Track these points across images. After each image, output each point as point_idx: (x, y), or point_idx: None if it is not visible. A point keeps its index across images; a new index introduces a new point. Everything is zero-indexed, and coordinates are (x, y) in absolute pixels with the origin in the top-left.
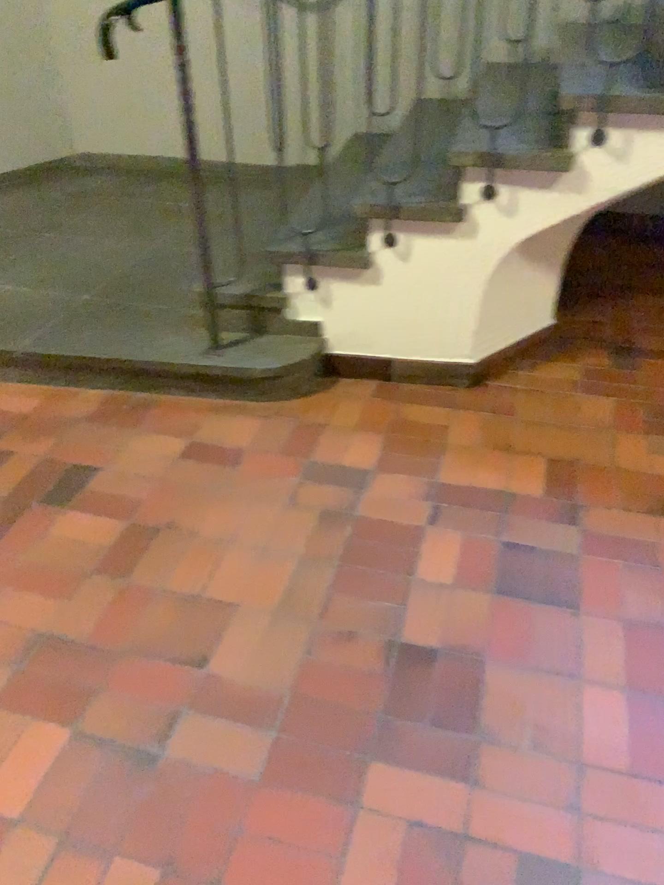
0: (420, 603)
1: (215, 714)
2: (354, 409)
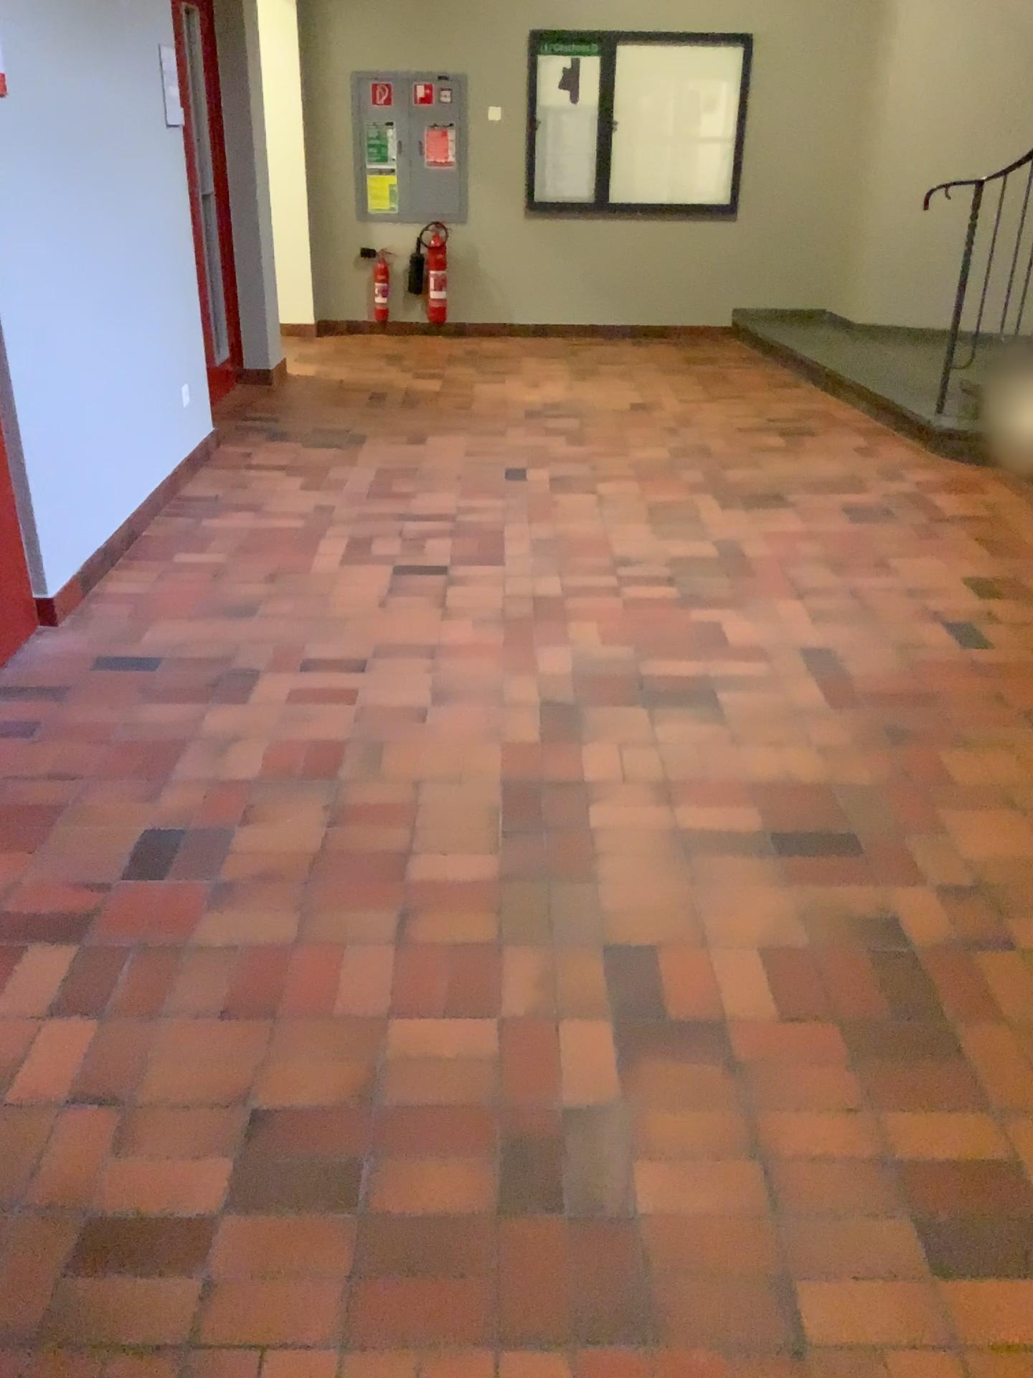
0: (812, 496)
1: (703, 471)
2: (964, 473)
